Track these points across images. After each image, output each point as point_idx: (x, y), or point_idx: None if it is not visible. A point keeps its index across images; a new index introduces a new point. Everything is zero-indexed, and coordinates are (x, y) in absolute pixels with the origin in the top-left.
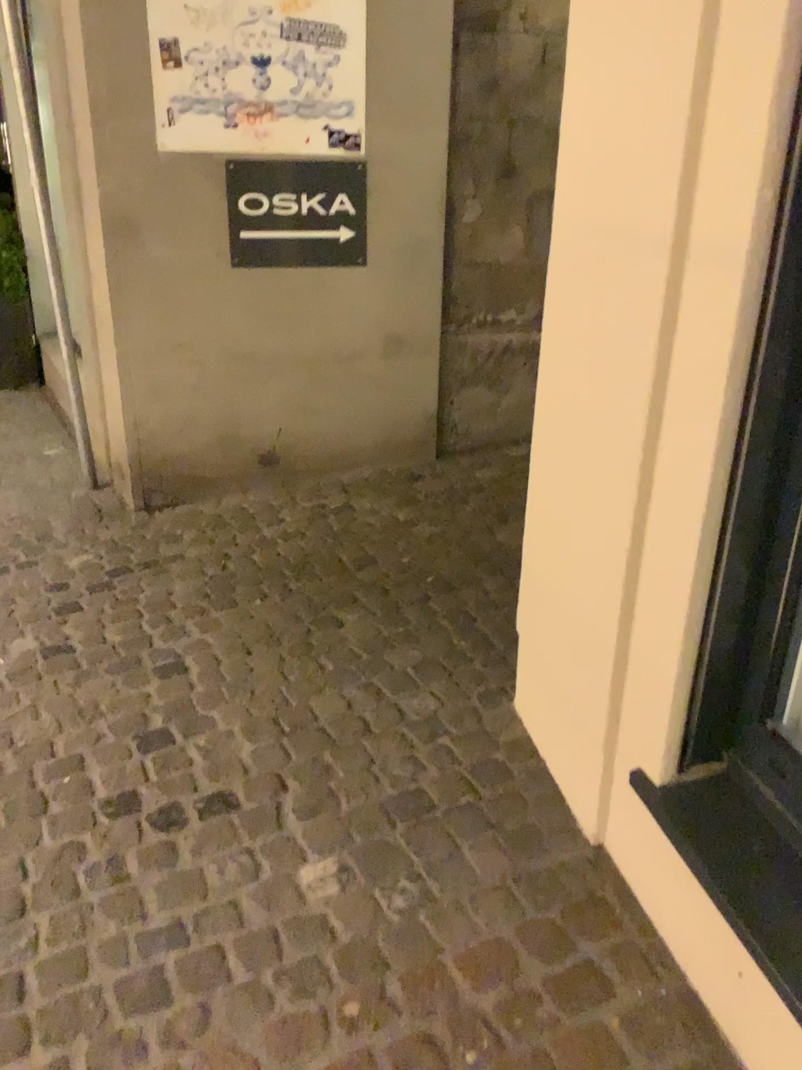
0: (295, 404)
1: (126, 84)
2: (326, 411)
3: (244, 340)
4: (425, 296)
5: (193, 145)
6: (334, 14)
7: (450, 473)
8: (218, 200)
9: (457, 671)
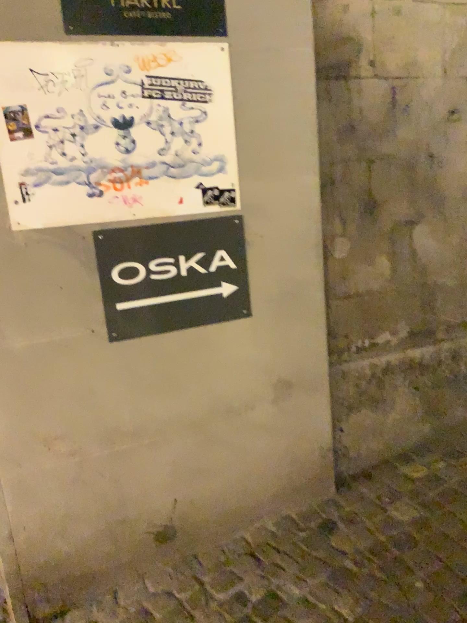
0: (191, 474)
1: None
2: (224, 472)
3: (130, 419)
4: (313, 339)
5: (53, 219)
6: (198, 68)
7: (360, 513)
8: (88, 275)
9: None
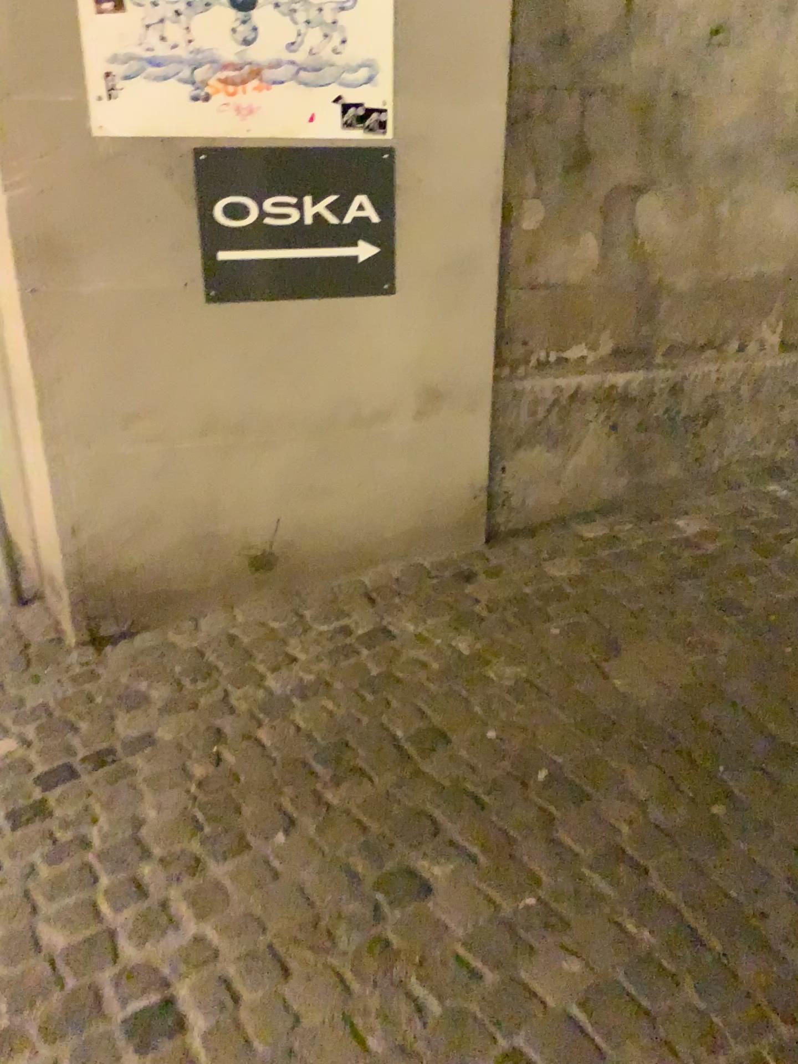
0: (300, 489)
1: (41, 36)
2: (341, 495)
3: (228, 405)
4: (475, 335)
5: (145, 127)
6: None
7: (510, 569)
8: (185, 208)
9: (658, 1012)
